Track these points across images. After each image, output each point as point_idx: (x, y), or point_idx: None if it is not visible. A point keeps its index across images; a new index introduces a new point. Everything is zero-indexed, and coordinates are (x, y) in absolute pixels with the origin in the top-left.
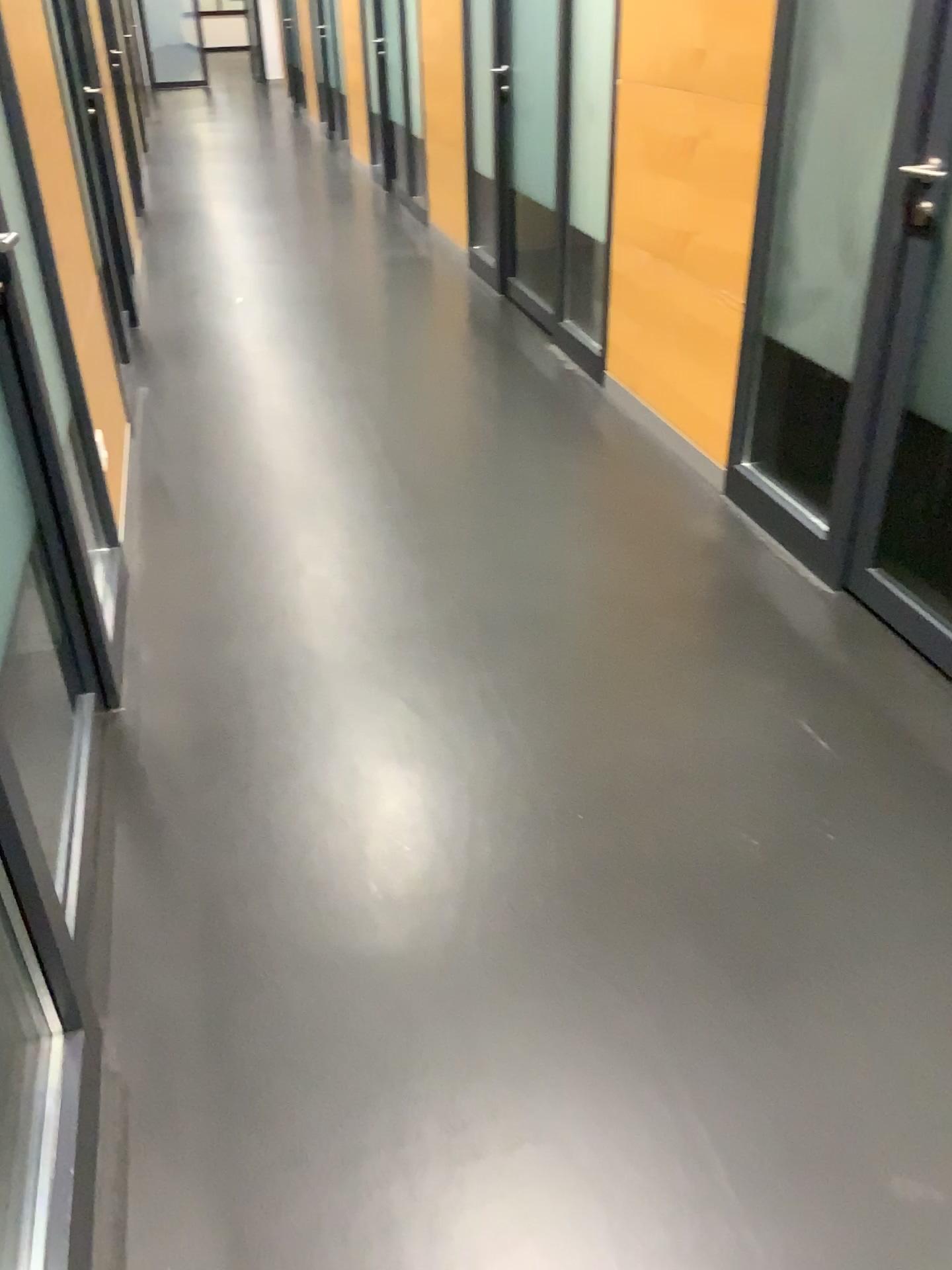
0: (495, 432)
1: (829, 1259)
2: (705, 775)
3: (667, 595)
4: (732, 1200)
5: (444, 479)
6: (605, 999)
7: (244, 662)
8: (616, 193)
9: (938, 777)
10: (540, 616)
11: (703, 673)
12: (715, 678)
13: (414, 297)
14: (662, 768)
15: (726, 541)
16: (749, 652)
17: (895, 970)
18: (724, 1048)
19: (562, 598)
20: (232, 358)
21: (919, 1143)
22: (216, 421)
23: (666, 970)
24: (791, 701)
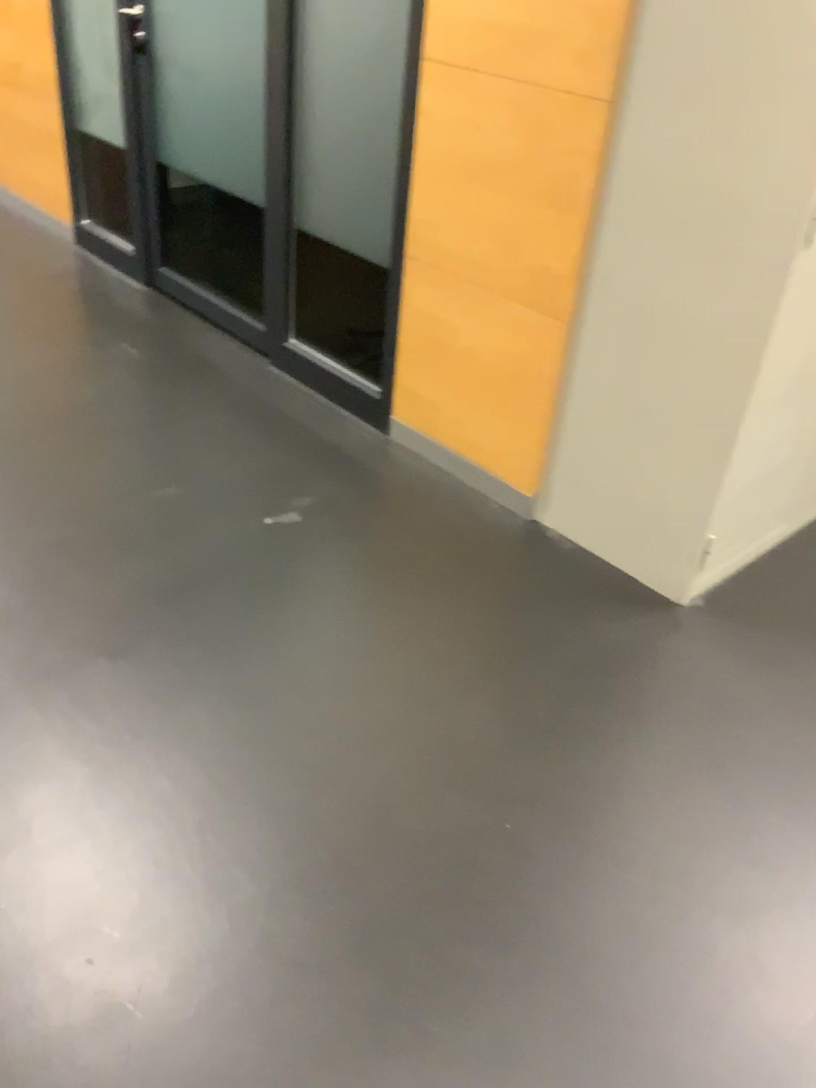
0: None
1: (126, 511)
2: (64, 369)
3: (37, 296)
4: (80, 504)
5: None
6: (8, 456)
7: None
8: None
9: (197, 356)
10: None
11: (63, 329)
12: (70, 330)
13: None
14: (37, 369)
15: (77, 269)
16: (91, 317)
17: (167, 424)
18: (76, 460)
19: None
20: None
21: (172, 473)
22: None
23: (43, 441)
24: (117, 335)
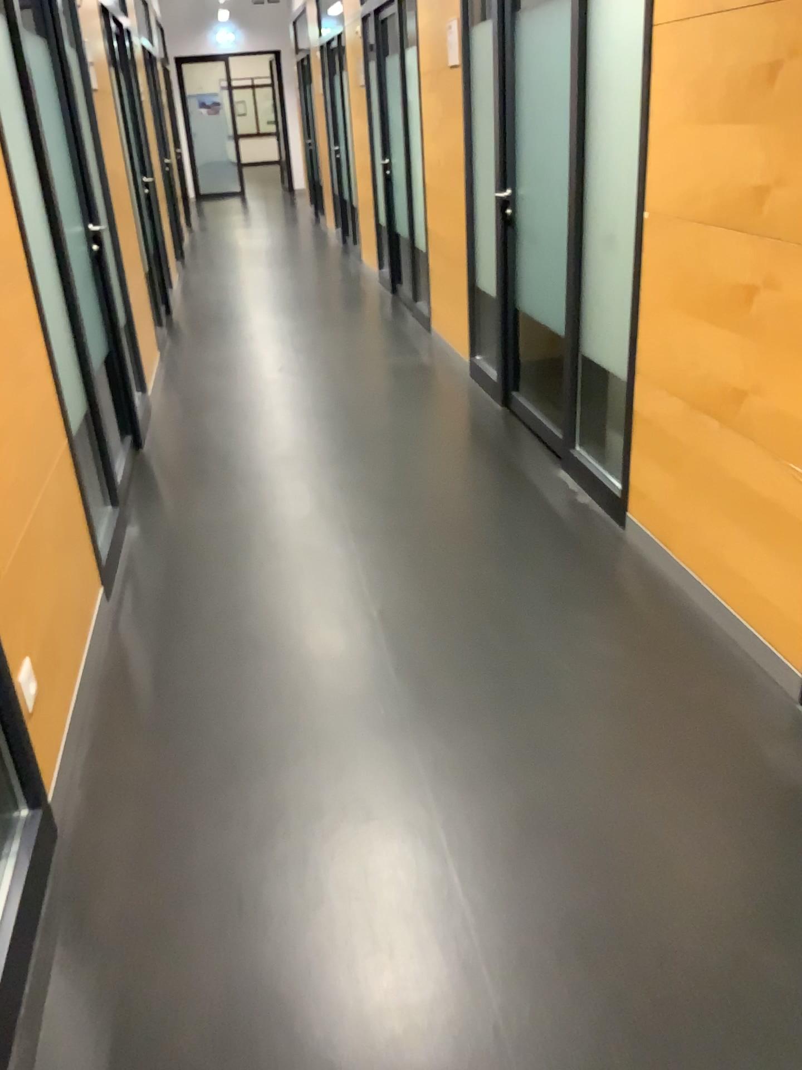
0: (504, 596)
1: None
2: None
3: (754, 901)
4: None
5: (448, 669)
6: None
7: (178, 1019)
8: (639, 334)
9: None
10: (582, 937)
11: None
12: None
13: (414, 413)
14: None
15: None
16: None
17: None
18: None
19: (608, 898)
20: (226, 489)
21: None
22: (199, 576)
23: None
24: None
